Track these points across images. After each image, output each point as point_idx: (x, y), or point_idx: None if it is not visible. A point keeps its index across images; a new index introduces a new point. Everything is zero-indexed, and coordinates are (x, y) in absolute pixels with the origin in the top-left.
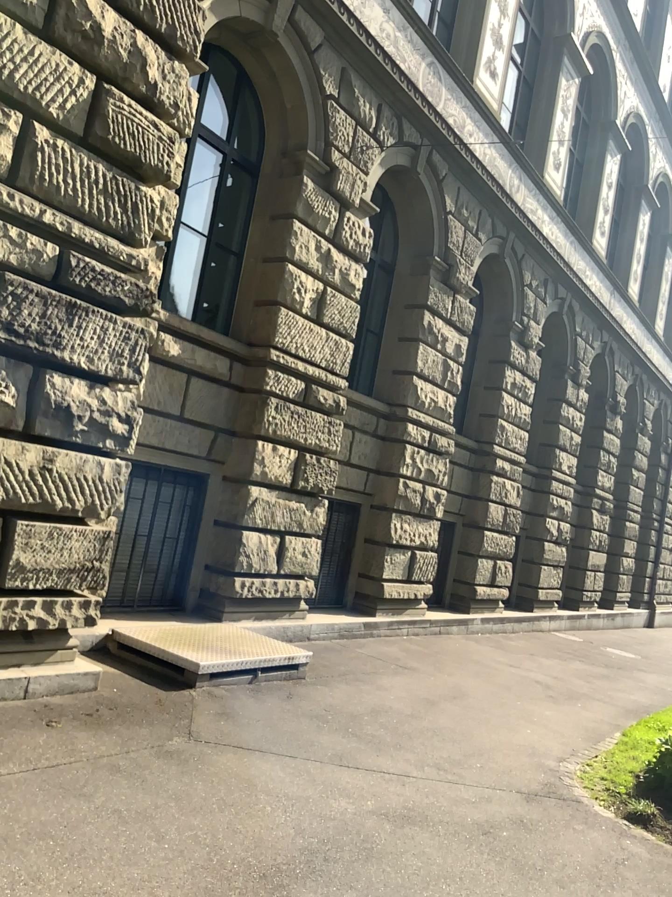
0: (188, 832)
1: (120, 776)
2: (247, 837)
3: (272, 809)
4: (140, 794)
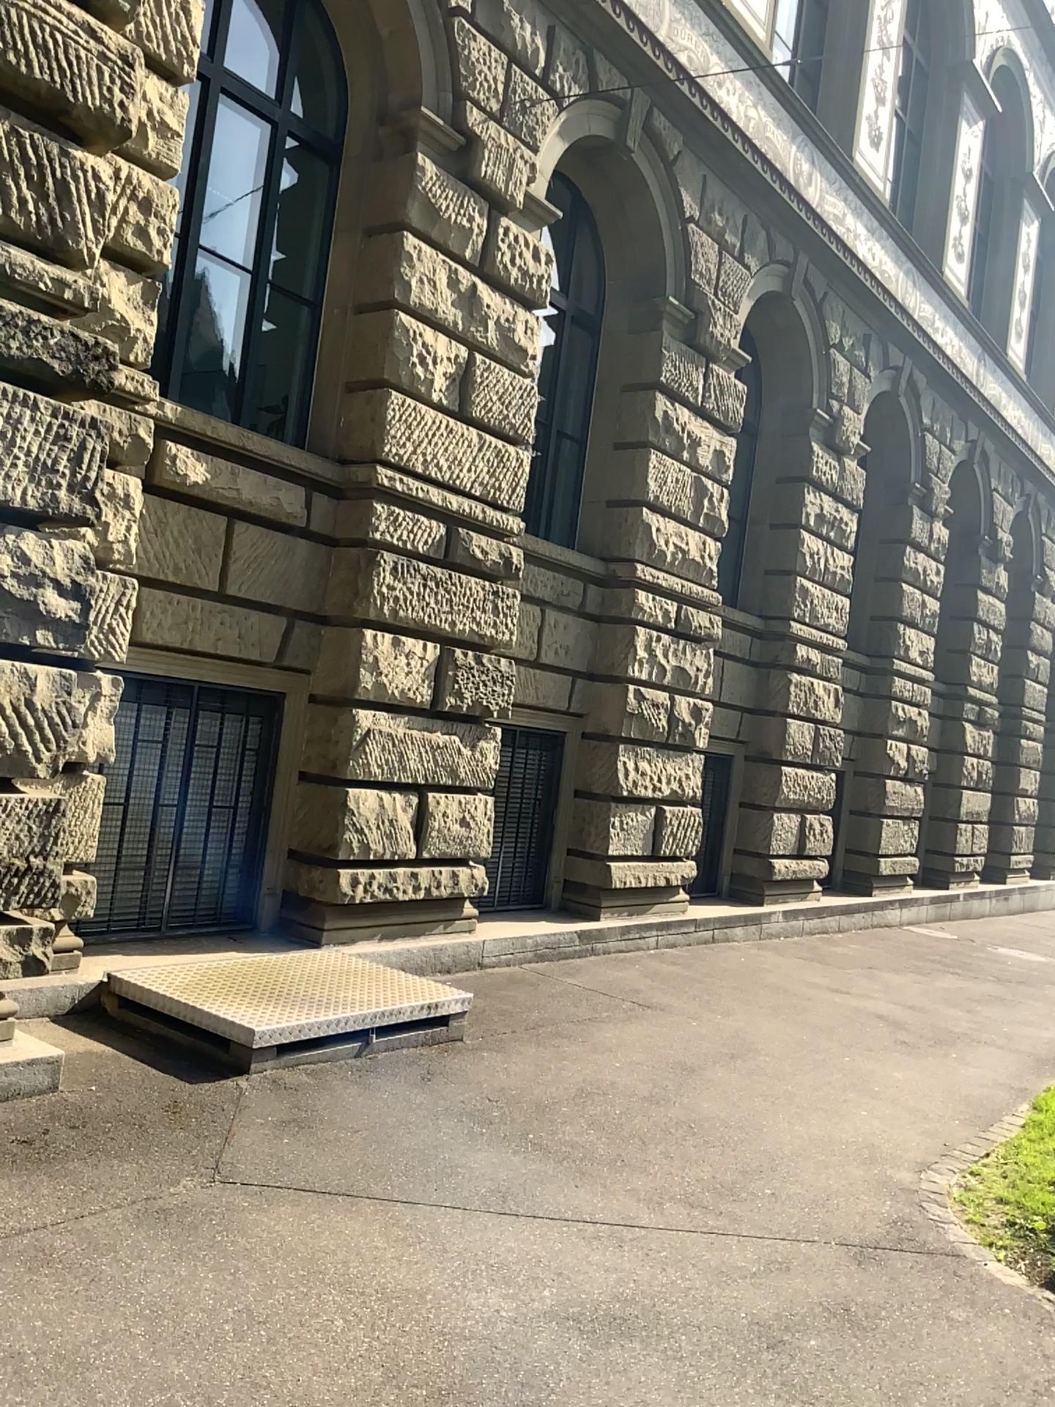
0: (150, 1399)
1: (49, 1273)
2: (275, 1400)
3: (343, 1325)
4: (77, 1313)
